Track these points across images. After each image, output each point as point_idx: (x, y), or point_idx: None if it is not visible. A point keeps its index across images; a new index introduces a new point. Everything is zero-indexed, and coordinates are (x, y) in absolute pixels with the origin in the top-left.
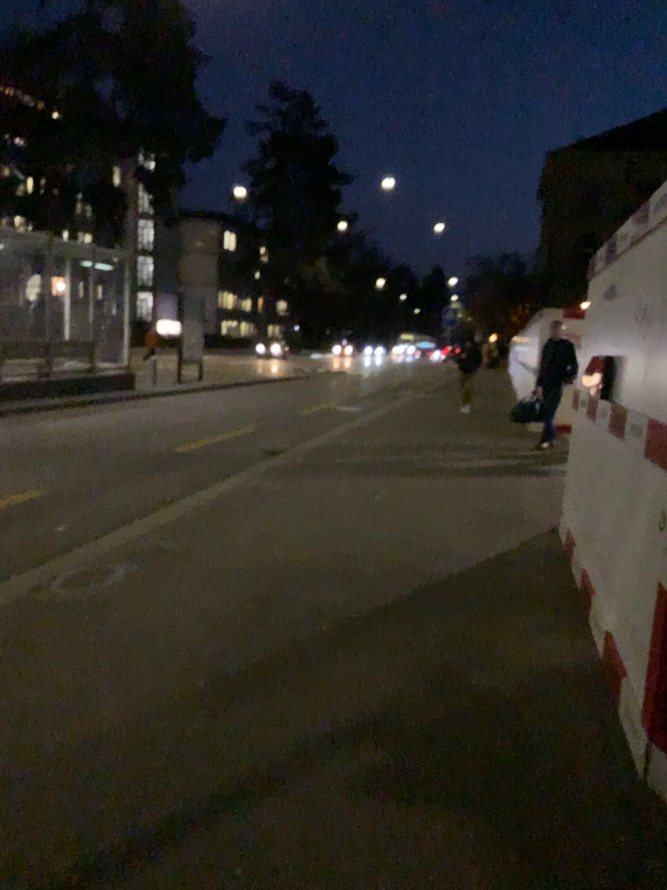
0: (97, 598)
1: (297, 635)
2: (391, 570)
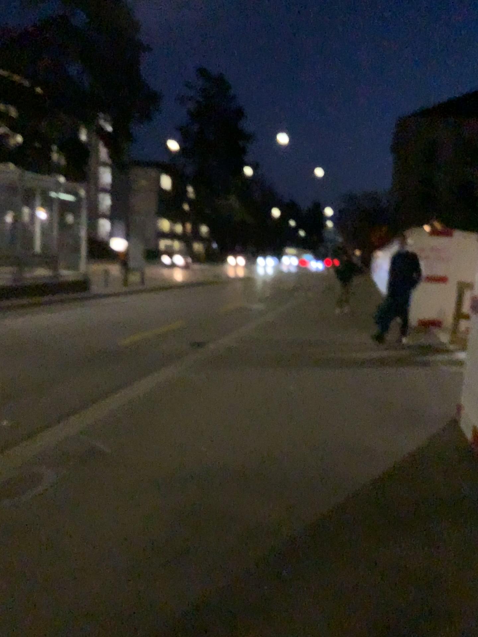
0: (16, 519)
1: (232, 574)
2: (318, 472)
